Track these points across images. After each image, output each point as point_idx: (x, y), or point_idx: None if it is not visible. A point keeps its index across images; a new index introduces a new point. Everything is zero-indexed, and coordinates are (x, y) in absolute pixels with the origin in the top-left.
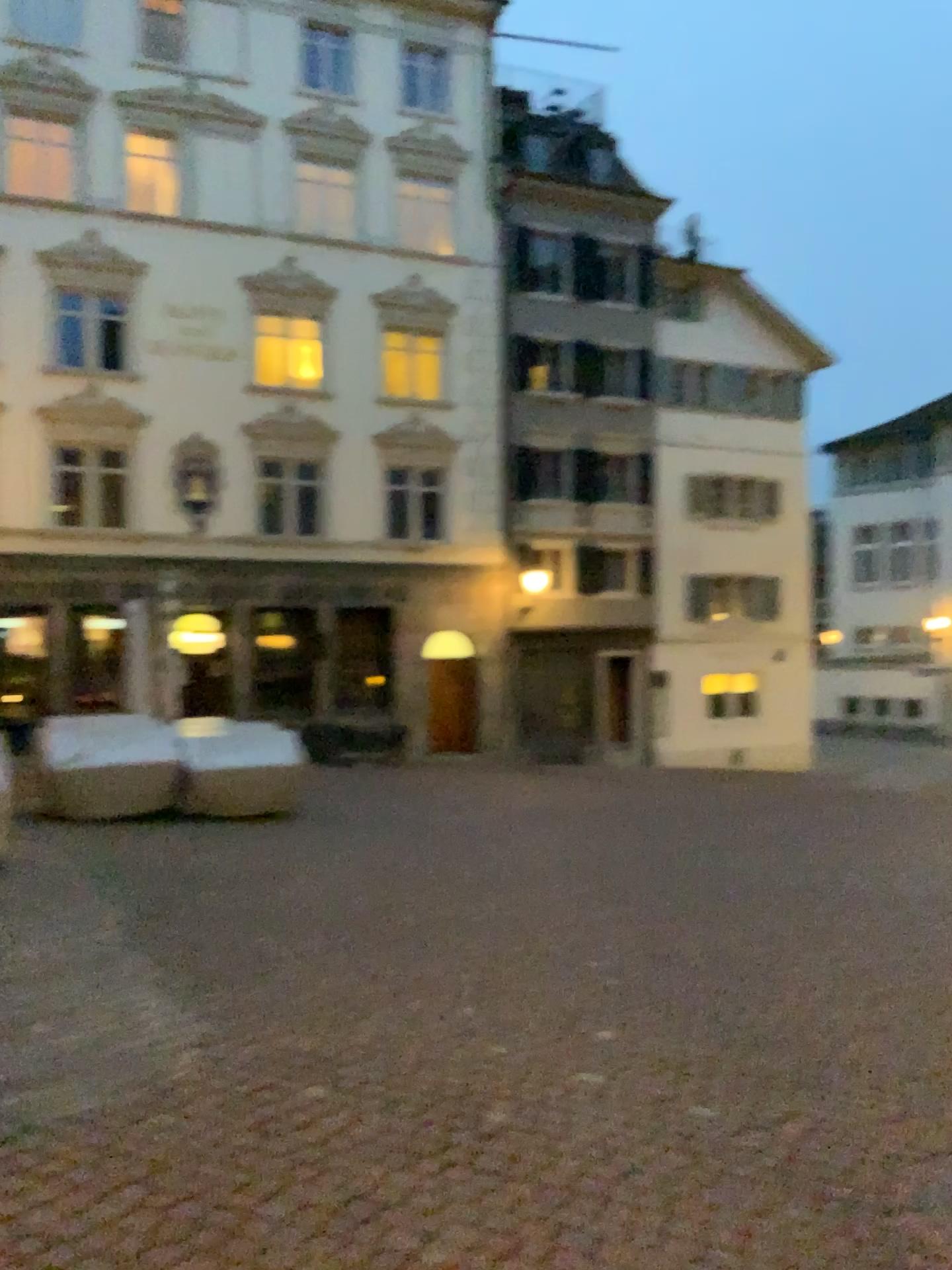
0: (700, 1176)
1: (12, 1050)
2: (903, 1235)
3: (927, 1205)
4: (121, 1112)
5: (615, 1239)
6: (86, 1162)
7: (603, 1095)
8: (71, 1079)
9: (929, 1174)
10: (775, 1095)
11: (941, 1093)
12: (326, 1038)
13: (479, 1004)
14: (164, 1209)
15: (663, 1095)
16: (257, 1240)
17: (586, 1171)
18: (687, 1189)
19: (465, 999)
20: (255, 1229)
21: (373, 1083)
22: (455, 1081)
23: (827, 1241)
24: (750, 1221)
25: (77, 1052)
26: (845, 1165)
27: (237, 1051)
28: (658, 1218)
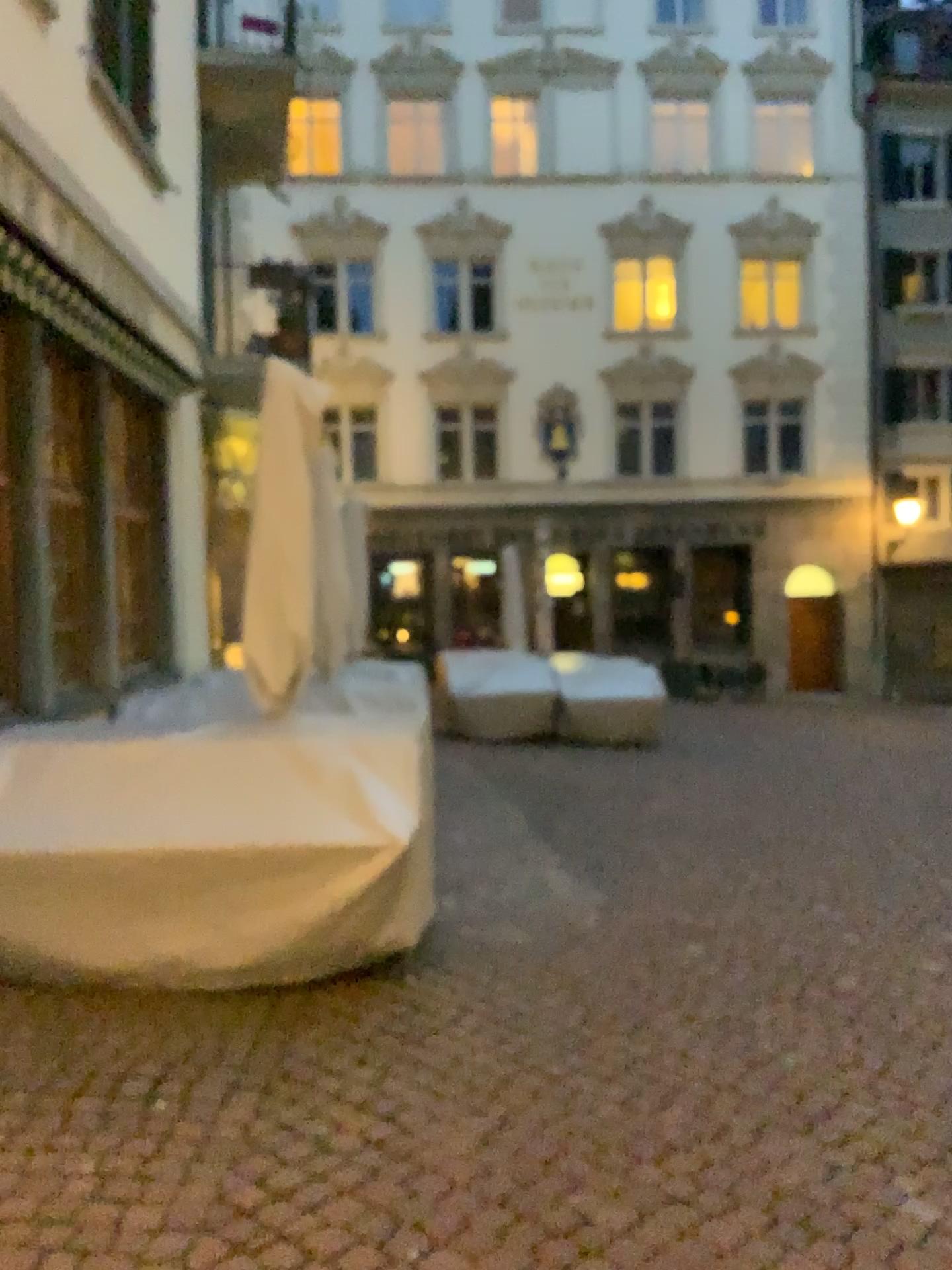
0: None
1: (462, 899)
2: None
3: None
4: (548, 944)
5: (939, 1067)
6: (529, 970)
7: (942, 978)
8: (508, 920)
9: None
10: None
11: None
12: (699, 914)
13: (832, 902)
14: (588, 1003)
15: None
16: (656, 1028)
17: (919, 1023)
18: None
19: (819, 898)
20: (654, 1023)
21: (739, 947)
22: (809, 953)
23: None
24: None
25: (508, 904)
26: None
27: (627, 915)
28: None
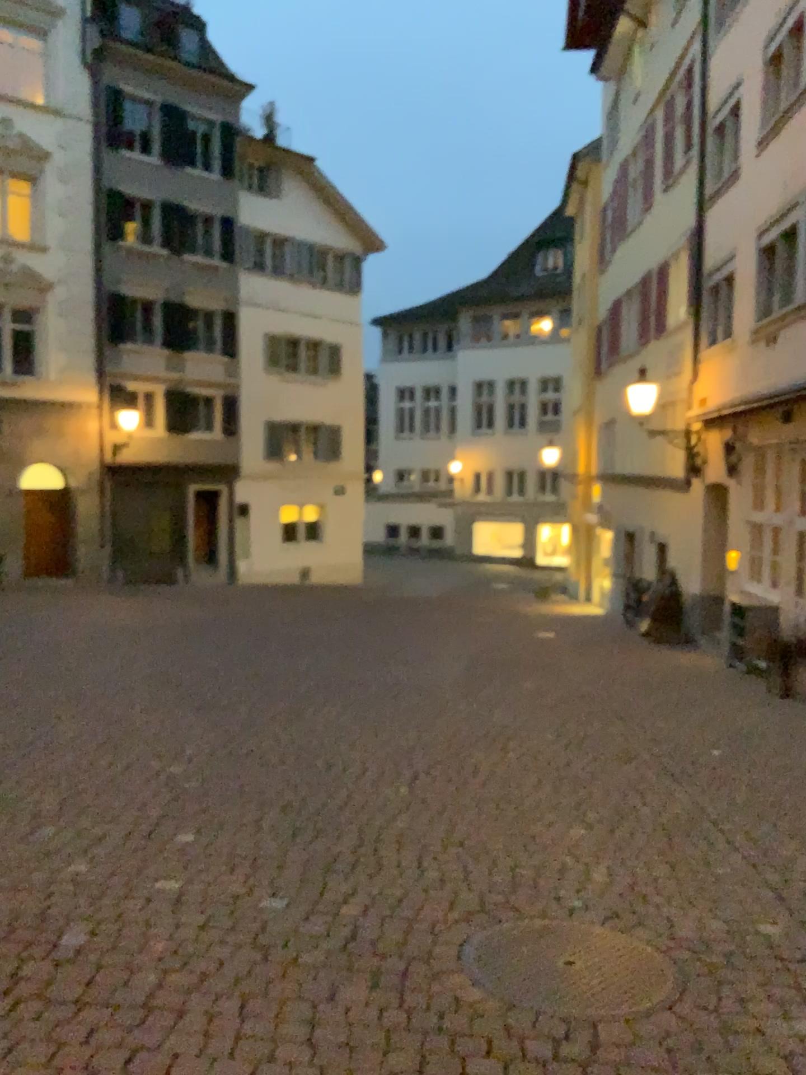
0: (272, 970)
1: None
2: (447, 995)
3: (465, 962)
4: None
5: (190, 1054)
6: None
7: (183, 901)
8: None
9: (466, 932)
10: (339, 877)
11: (472, 856)
12: None
13: (62, 822)
14: None
15: (239, 892)
16: None
17: (163, 985)
18: (260, 986)
19: (47, 819)
20: None
21: None
22: (31, 909)
23: (385, 1015)
24: (318, 1008)
25: None
26: (398, 935)
27: None
28: (232, 1022)
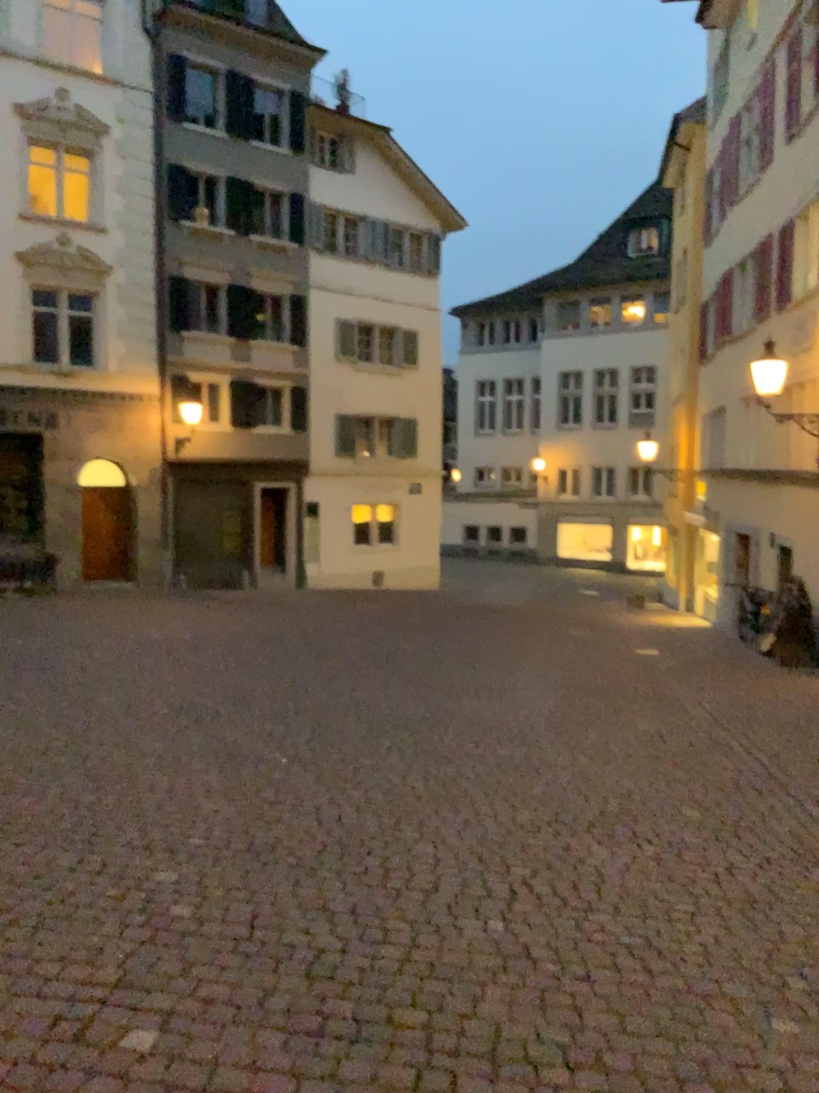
0: None
1: None
2: None
3: None
4: None
5: None
6: None
7: None
8: None
9: None
10: None
11: None
12: None
13: None
14: None
15: None
16: None
17: None
18: None
19: None
20: None
21: None
22: None
23: None
24: None
25: None
26: None
27: None
28: None
